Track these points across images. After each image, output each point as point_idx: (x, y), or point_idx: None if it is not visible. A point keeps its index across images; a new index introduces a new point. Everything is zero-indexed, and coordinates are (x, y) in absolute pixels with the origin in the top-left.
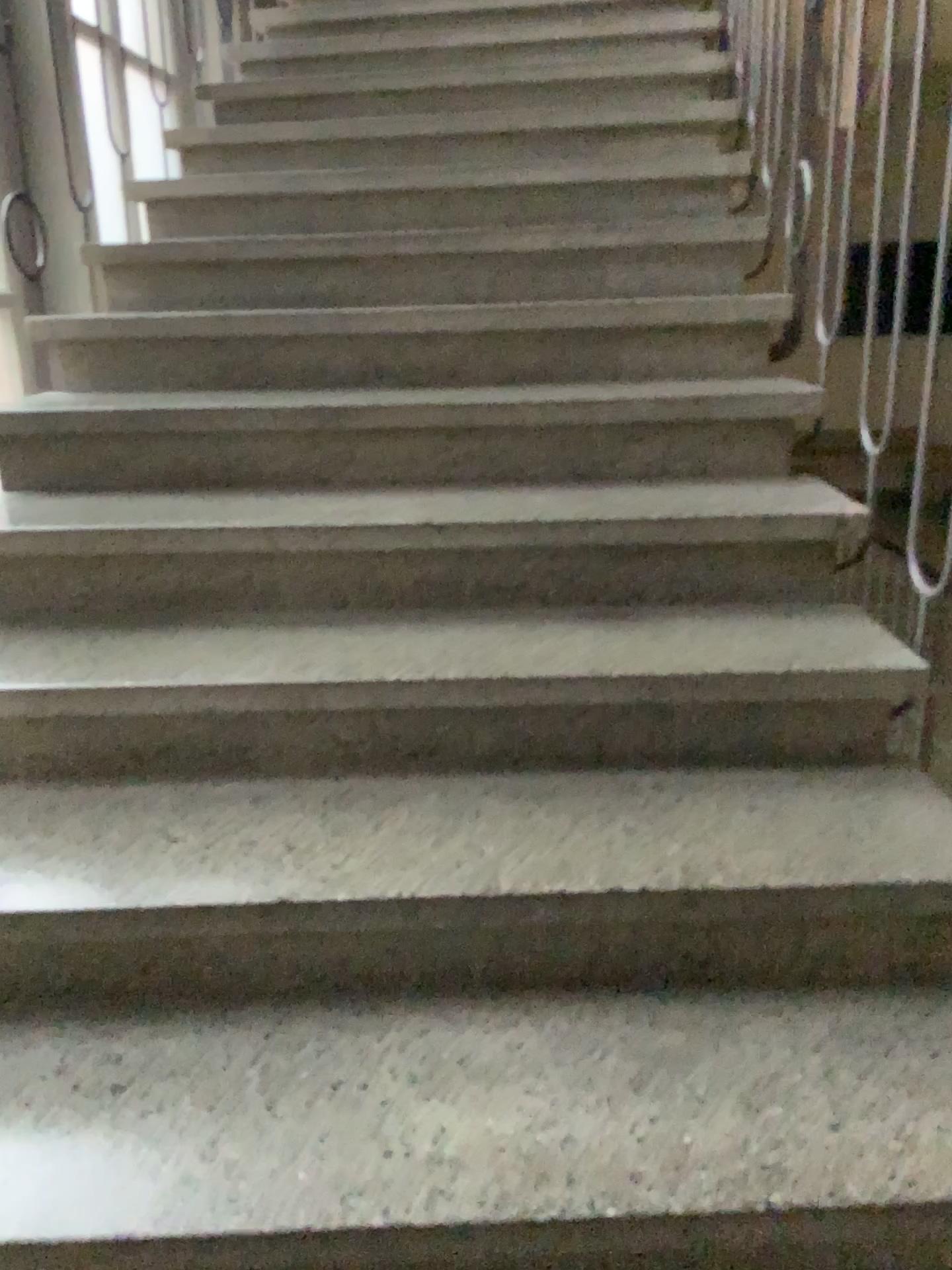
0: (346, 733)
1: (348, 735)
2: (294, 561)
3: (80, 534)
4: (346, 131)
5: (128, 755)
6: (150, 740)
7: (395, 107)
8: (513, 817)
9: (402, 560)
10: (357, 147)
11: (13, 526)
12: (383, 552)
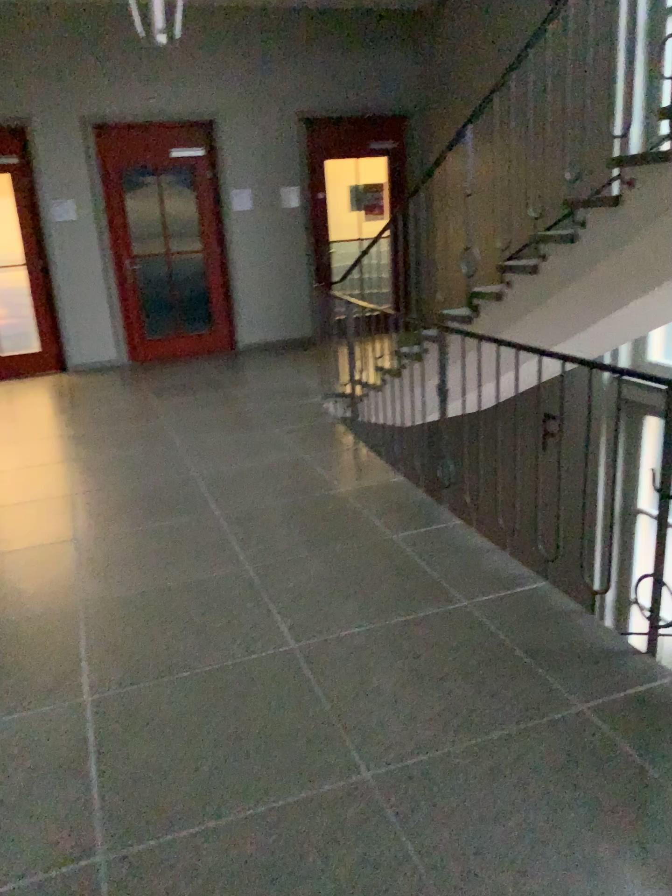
0: None
1: None
2: None
3: None
4: None
5: None
6: None
7: None
8: None
9: None
10: None
11: None
12: None
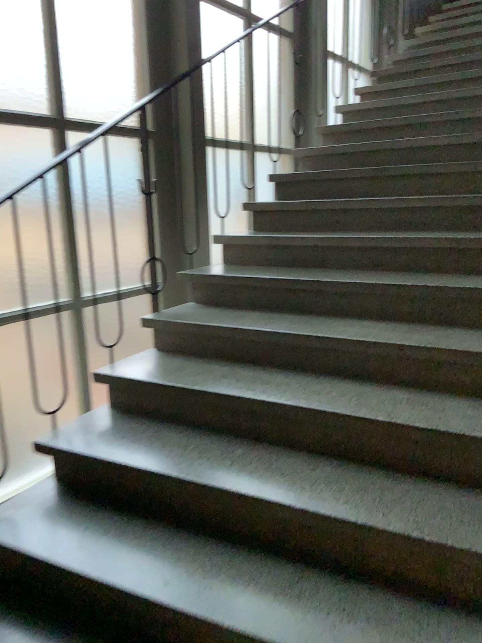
0: (355, 254)
1: (355, 255)
2: (354, 213)
3: (292, 204)
4: (421, 82)
5: (293, 258)
6: (299, 253)
7: (445, 70)
8: (398, 277)
9: (389, 212)
10: (424, 87)
11: (275, 203)
12: (382, 209)
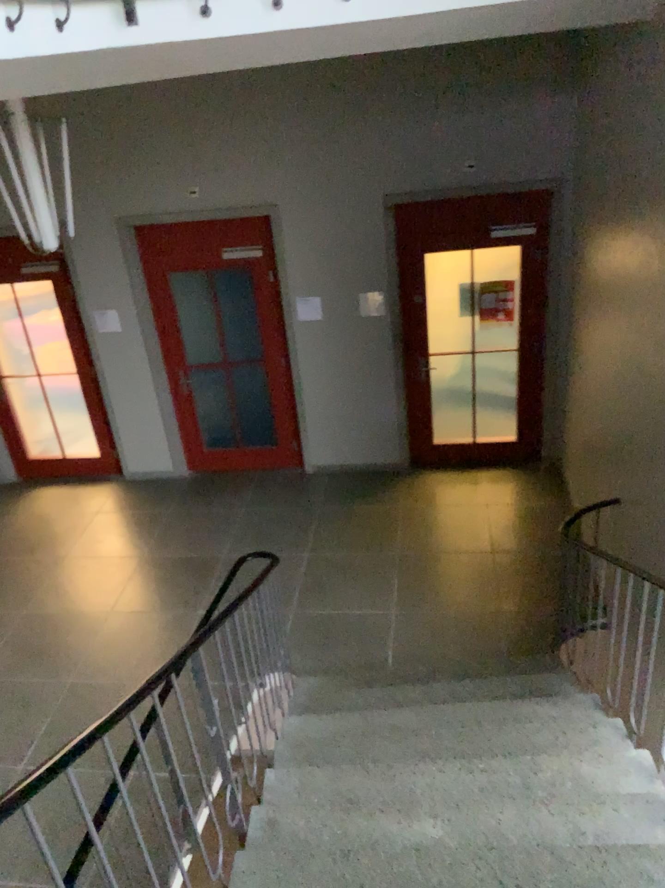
0: None
1: None
2: None
3: None
4: None
5: None
6: None
7: None
8: None
9: None
10: None
11: None
12: None
